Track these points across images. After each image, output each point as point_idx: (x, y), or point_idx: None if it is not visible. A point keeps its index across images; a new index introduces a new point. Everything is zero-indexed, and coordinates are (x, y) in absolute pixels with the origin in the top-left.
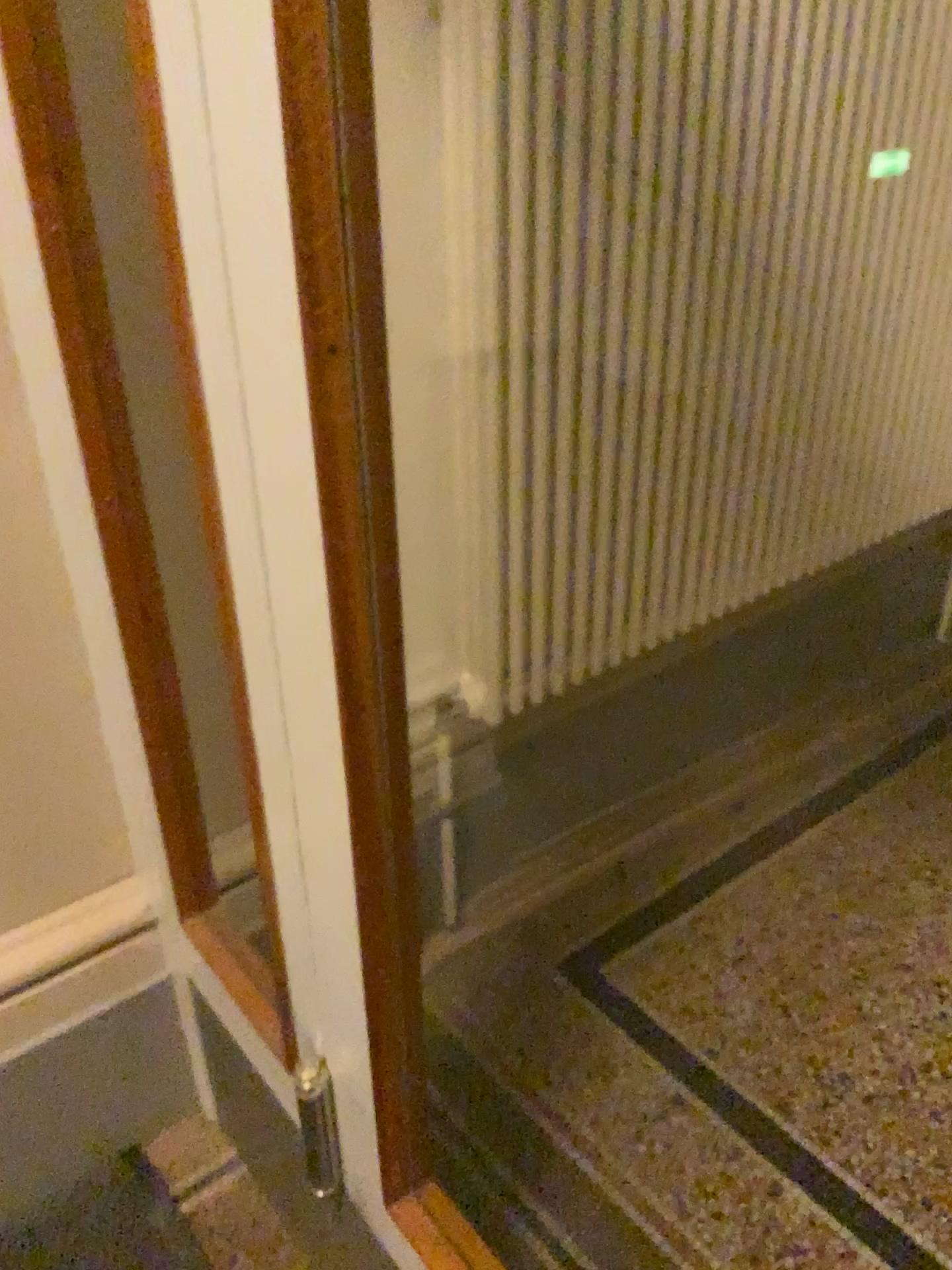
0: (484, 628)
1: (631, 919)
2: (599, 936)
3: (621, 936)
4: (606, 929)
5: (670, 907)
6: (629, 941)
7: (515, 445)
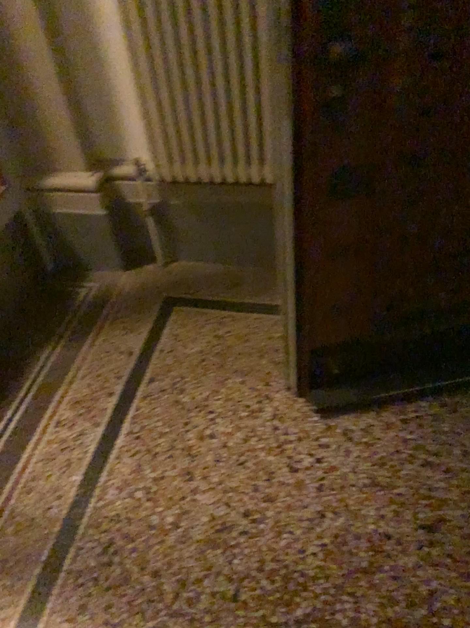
0: (148, 132)
1: (210, 302)
2: (192, 300)
3: (198, 304)
4: (197, 299)
5: (229, 308)
6: (197, 307)
7: (152, 42)
